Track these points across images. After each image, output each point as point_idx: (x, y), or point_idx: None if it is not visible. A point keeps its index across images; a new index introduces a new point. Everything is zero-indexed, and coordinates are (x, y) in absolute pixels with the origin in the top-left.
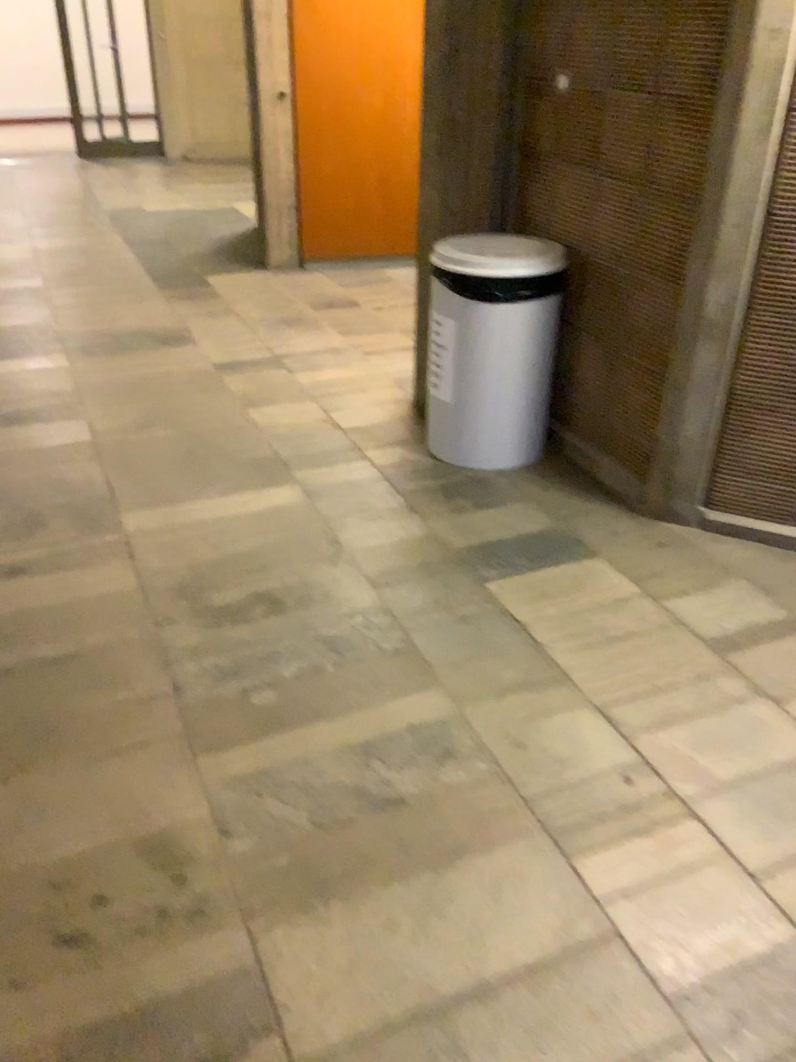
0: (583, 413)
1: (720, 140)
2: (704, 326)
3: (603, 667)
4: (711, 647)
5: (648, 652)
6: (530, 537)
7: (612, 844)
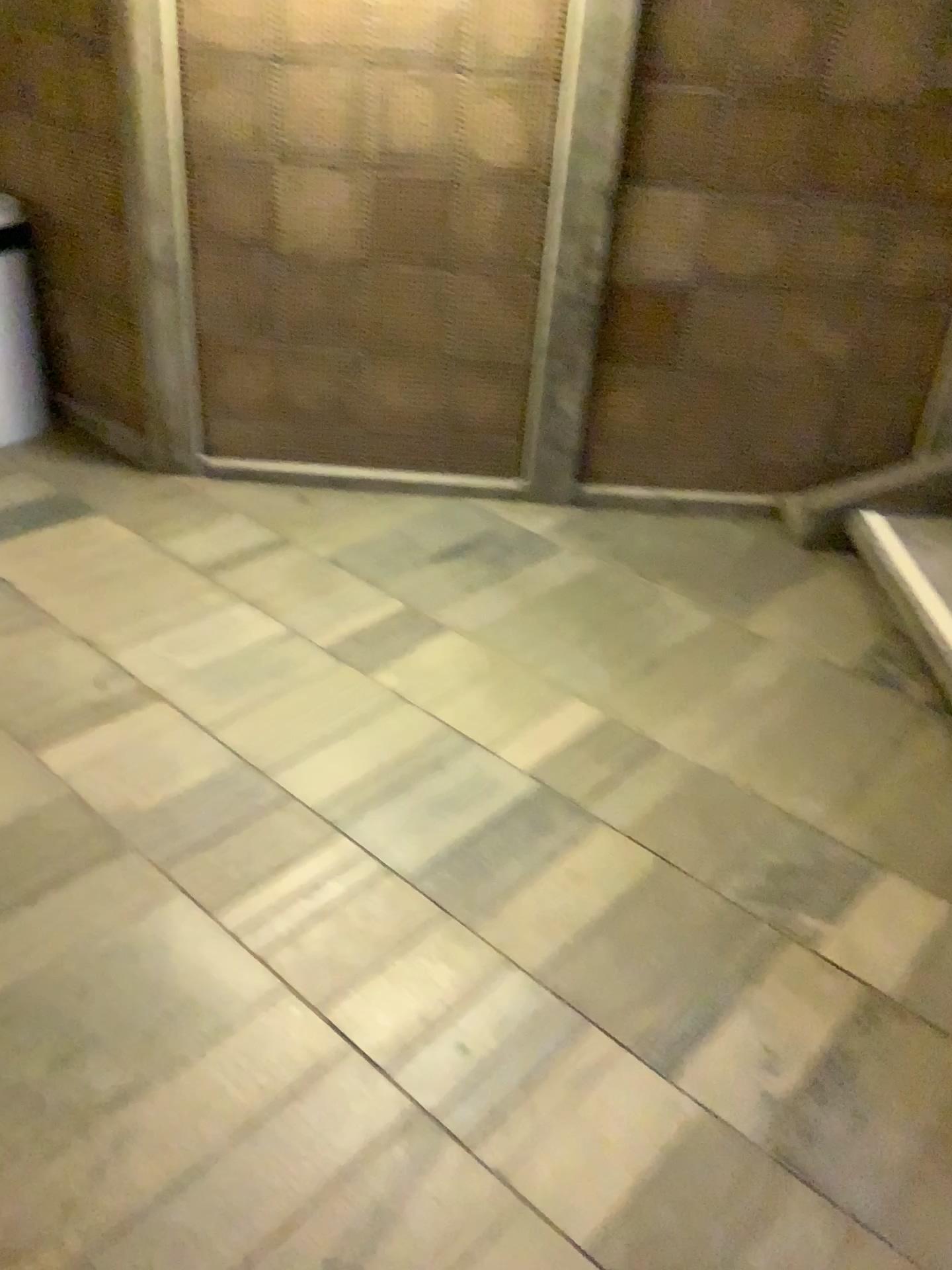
0: (73, 375)
1: (122, 77)
2: (151, 266)
3: (84, 598)
4: (193, 566)
5: (131, 580)
6: (20, 502)
7: (75, 726)
